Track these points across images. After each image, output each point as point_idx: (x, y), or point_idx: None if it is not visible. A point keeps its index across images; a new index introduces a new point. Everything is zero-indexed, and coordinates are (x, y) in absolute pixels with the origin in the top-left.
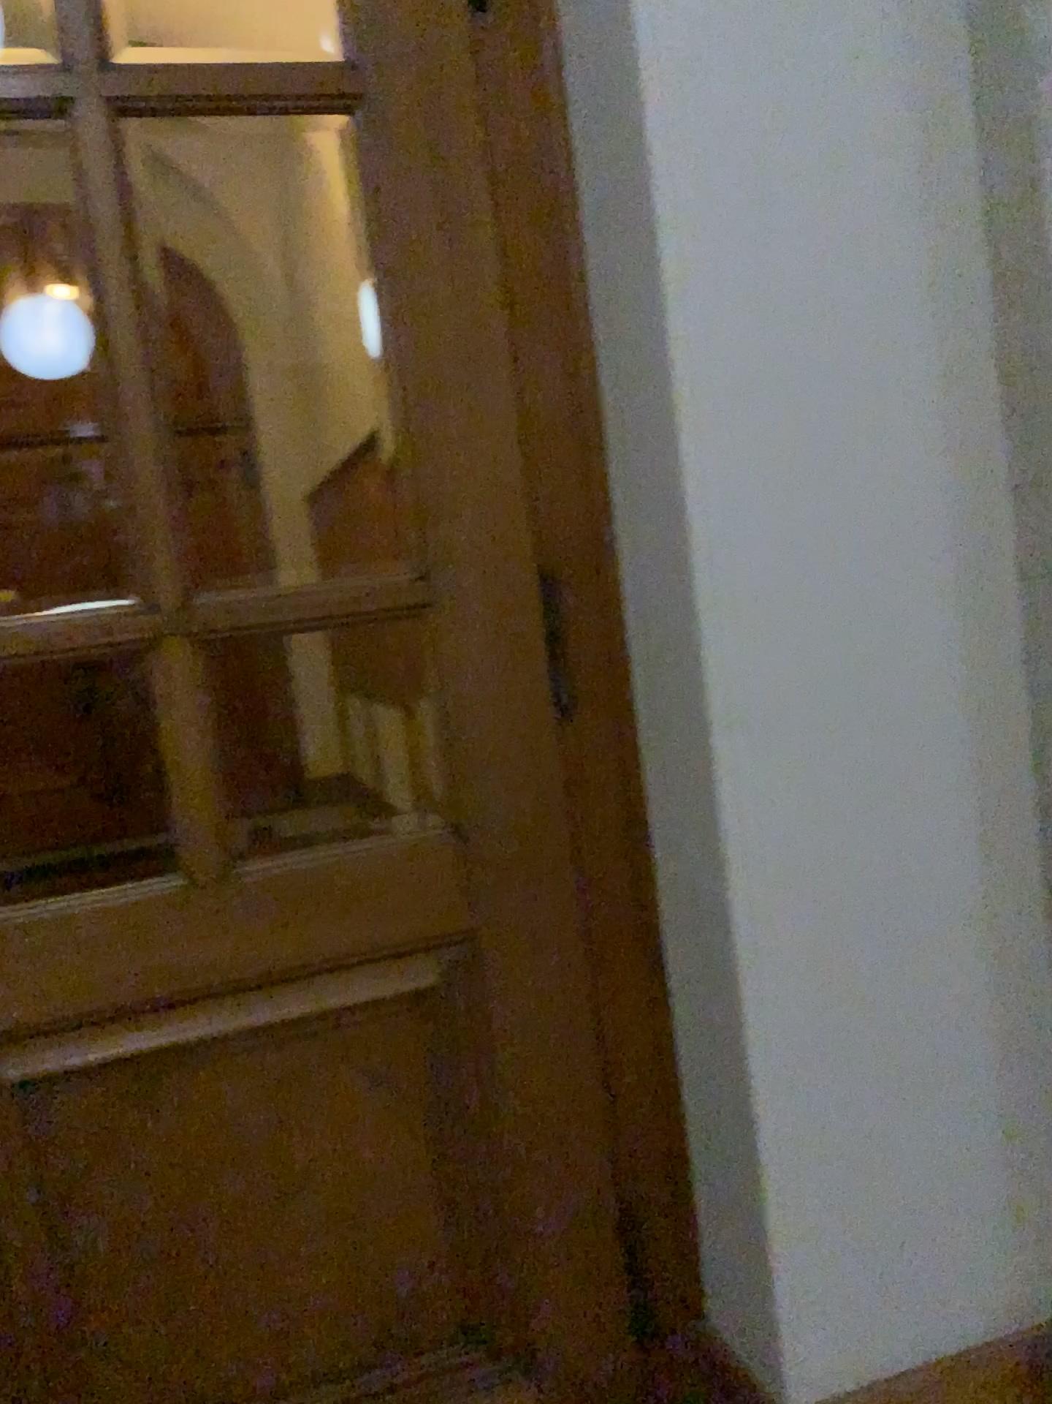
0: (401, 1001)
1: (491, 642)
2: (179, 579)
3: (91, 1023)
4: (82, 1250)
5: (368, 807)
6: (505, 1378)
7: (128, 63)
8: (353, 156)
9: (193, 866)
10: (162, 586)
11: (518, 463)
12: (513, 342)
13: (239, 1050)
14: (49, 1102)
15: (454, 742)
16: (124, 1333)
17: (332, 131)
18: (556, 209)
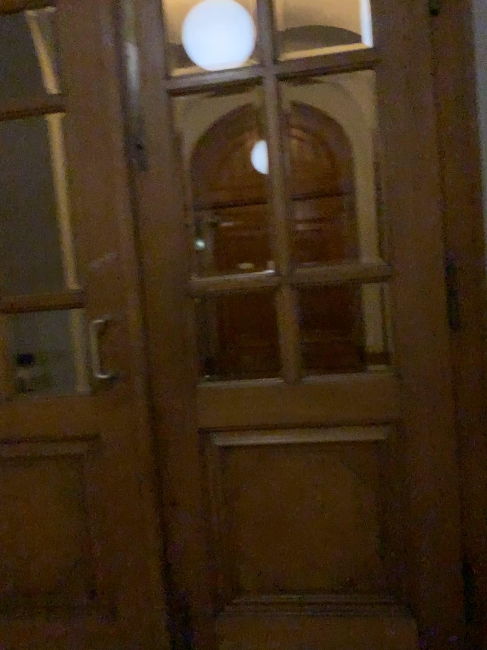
0: (366, 443)
1: (417, 294)
2: (288, 262)
3: (245, 429)
4: (236, 514)
5: (358, 360)
6: (401, 613)
7: (283, 61)
8: (370, 87)
9: (286, 375)
10: (282, 265)
11: (436, 215)
12: (438, 162)
13: (299, 451)
14: (228, 457)
15: (397, 336)
16: (248, 549)
17: (362, 77)
18: (462, 101)
